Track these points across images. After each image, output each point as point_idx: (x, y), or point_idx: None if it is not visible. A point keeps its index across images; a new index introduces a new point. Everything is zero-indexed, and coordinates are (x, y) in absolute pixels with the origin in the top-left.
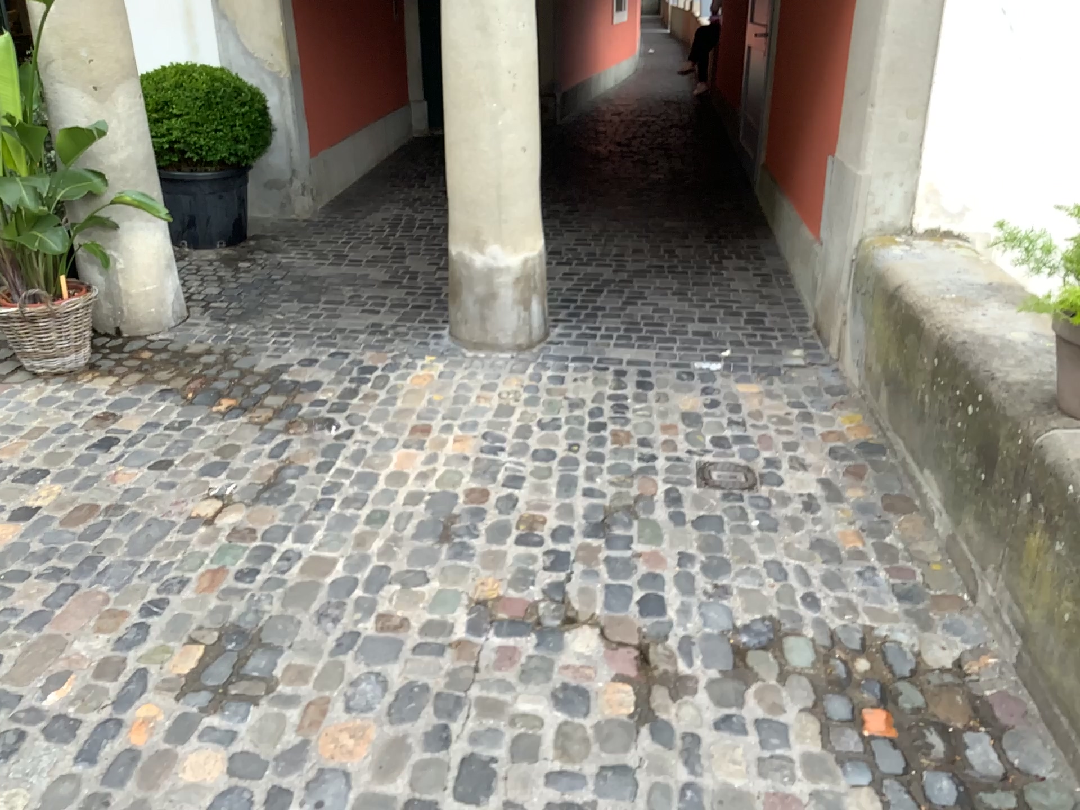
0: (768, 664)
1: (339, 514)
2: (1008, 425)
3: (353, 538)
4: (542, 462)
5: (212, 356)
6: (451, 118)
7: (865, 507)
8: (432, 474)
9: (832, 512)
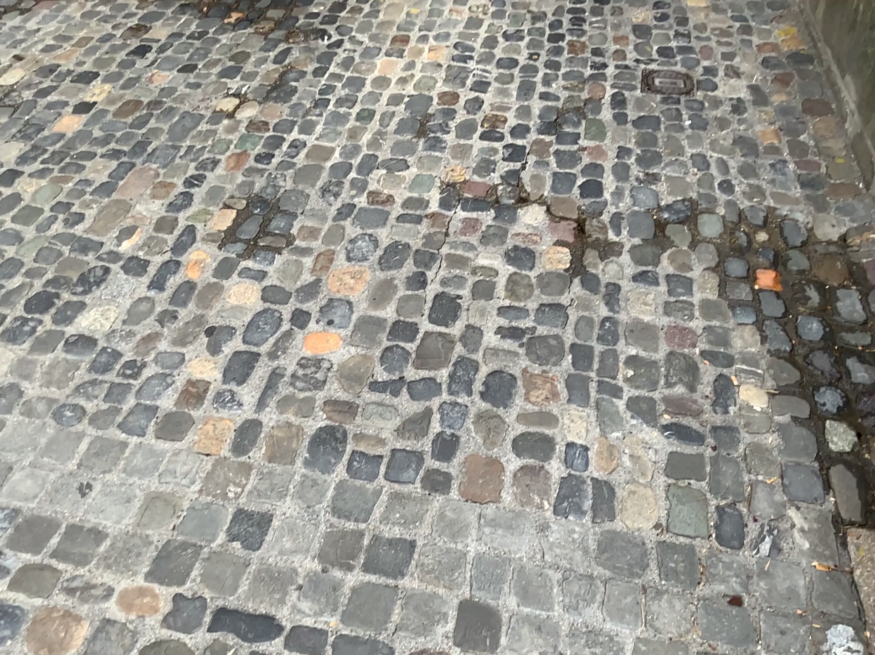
0: (683, 234)
1: (335, 111)
2: None
3: (347, 130)
4: (505, 69)
5: None
6: None
7: (787, 109)
8: (411, 78)
9: (757, 114)
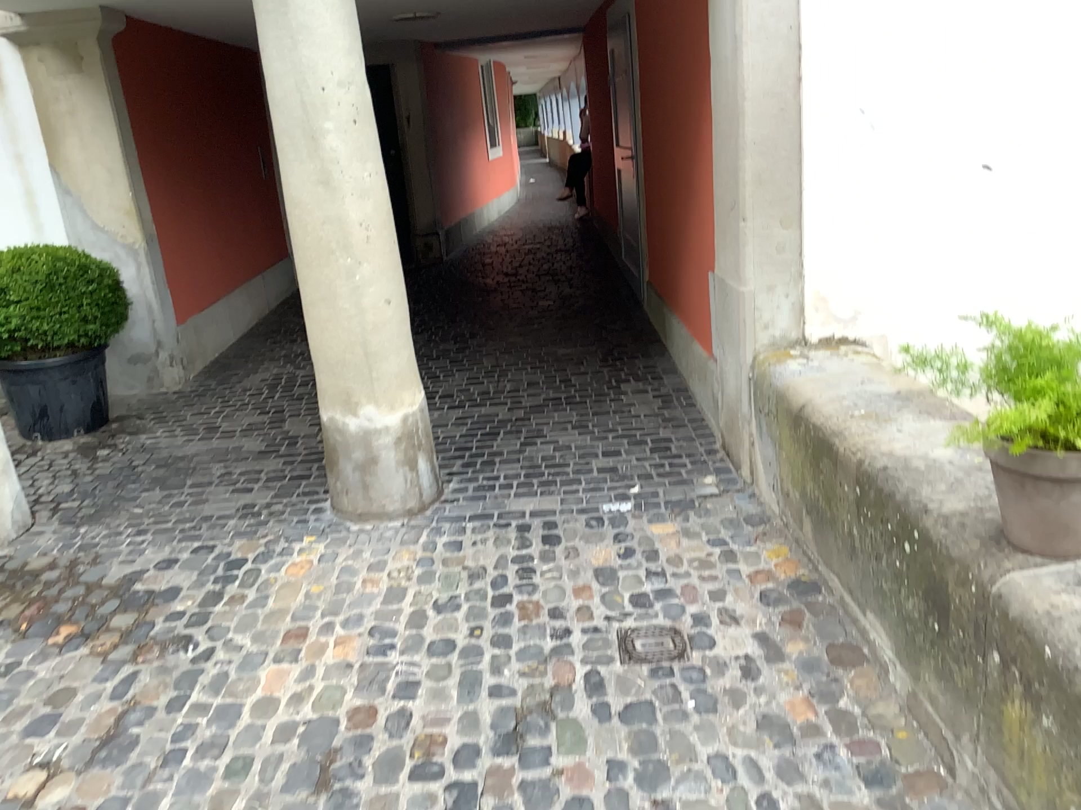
0: None
1: (193, 766)
2: (955, 572)
3: (208, 799)
4: (438, 657)
5: (56, 569)
6: (304, 277)
7: (810, 665)
8: (308, 692)
9: (774, 677)
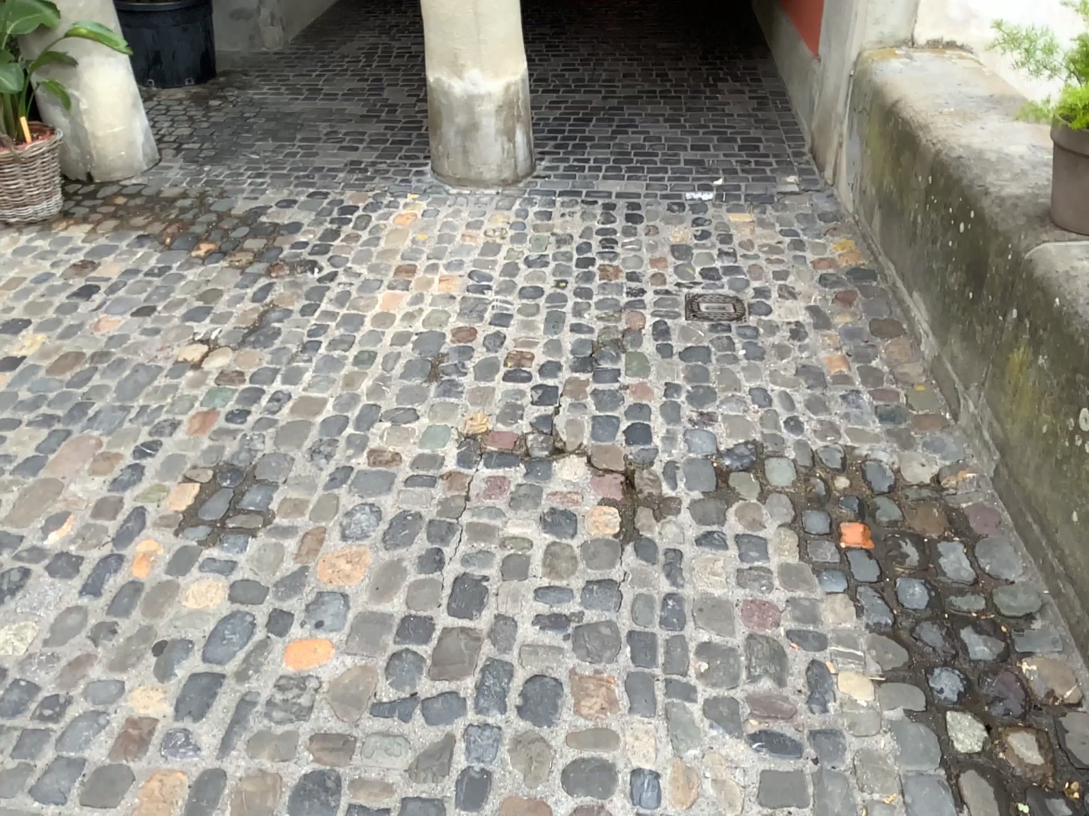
0: (751, 485)
1: (326, 354)
2: (998, 241)
3: (341, 377)
4: (529, 298)
5: (188, 201)
6: None
7: (853, 332)
8: (418, 313)
9: (820, 338)
